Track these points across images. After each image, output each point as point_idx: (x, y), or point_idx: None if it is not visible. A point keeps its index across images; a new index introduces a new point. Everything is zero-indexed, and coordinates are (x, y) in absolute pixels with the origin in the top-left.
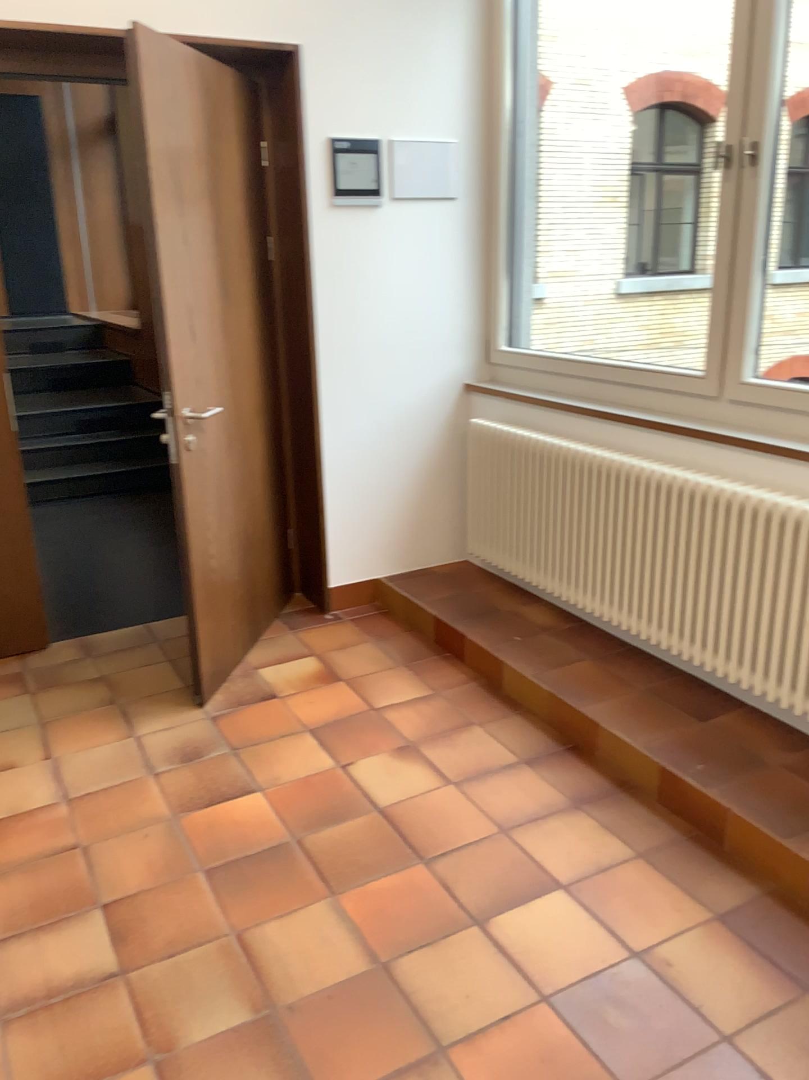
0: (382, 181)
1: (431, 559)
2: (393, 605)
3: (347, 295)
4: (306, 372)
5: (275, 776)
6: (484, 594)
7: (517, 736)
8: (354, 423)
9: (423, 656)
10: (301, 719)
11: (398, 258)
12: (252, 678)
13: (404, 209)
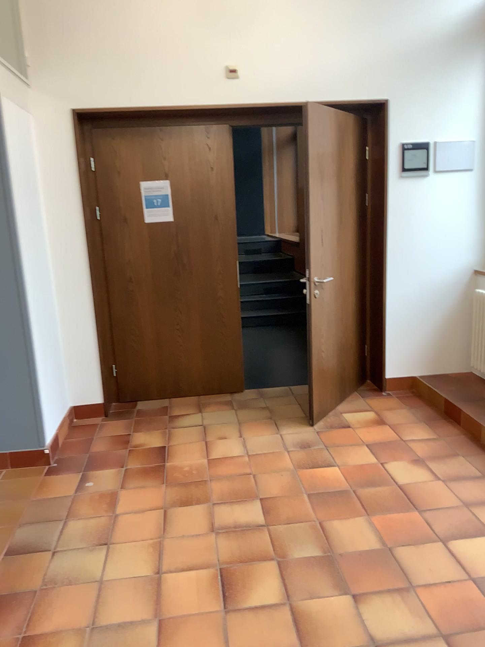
0: (428, 163)
1: (447, 368)
2: (422, 390)
3: (405, 222)
4: (380, 262)
5: (346, 461)
6: (476, 389)
7: (483, 463)
8: (405, 290)
9: (435, 418)
10: (362, 439)
11: (436, 203)
12: (340, 417)
13: (439, 177)
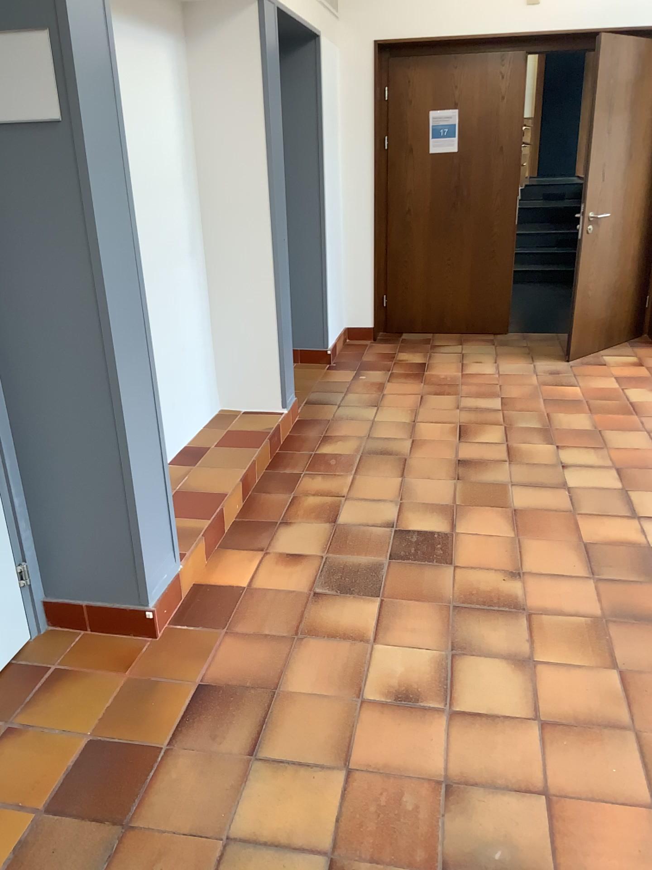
0: None
1: None
2: None
3: None
4: None
5: (588, 383)
6: None
7: None
8: None
9: None
10: (612, 373)
11: None
12: (598, 358)
13: None
